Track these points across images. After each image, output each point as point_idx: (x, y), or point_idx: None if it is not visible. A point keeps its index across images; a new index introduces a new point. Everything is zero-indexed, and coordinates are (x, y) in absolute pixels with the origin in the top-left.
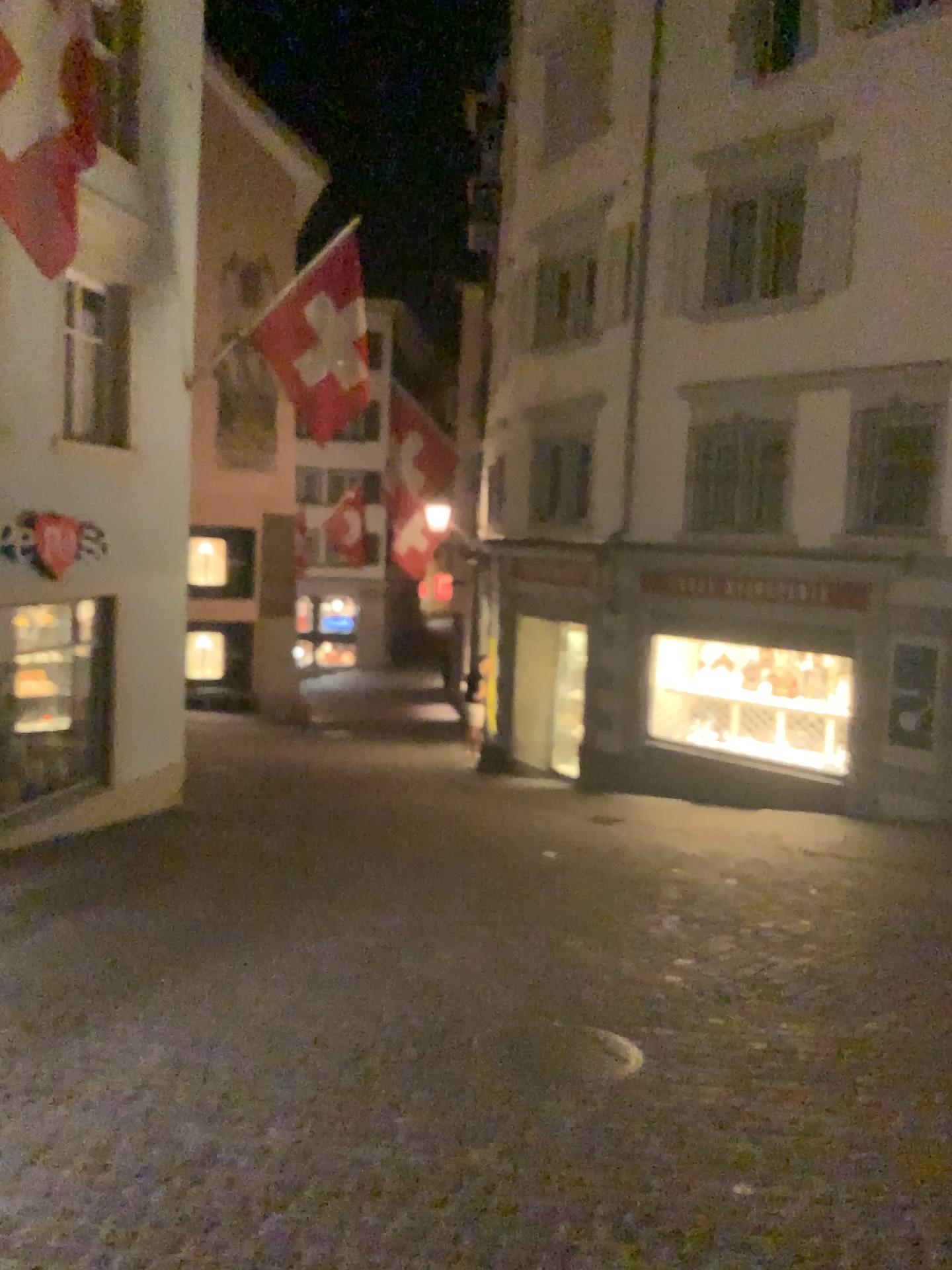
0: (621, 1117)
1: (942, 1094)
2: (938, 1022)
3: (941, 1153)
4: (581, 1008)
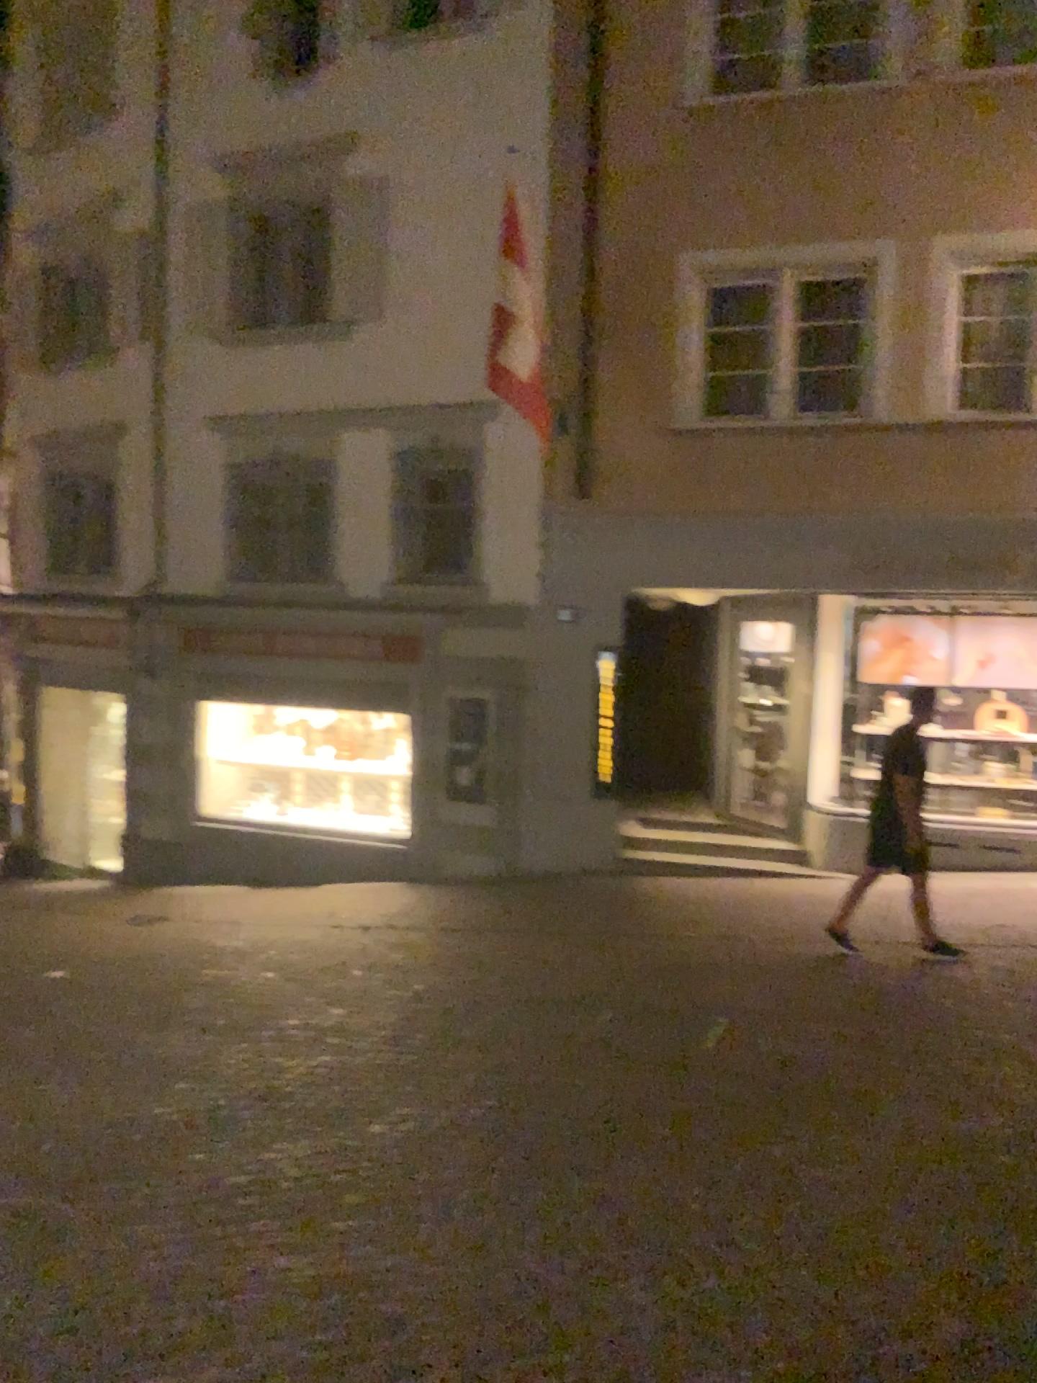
0: (10, 1333)
1: (420, 1206)
2: (437, 1117)
3: (398, 1283)
4: (9, 1184)
